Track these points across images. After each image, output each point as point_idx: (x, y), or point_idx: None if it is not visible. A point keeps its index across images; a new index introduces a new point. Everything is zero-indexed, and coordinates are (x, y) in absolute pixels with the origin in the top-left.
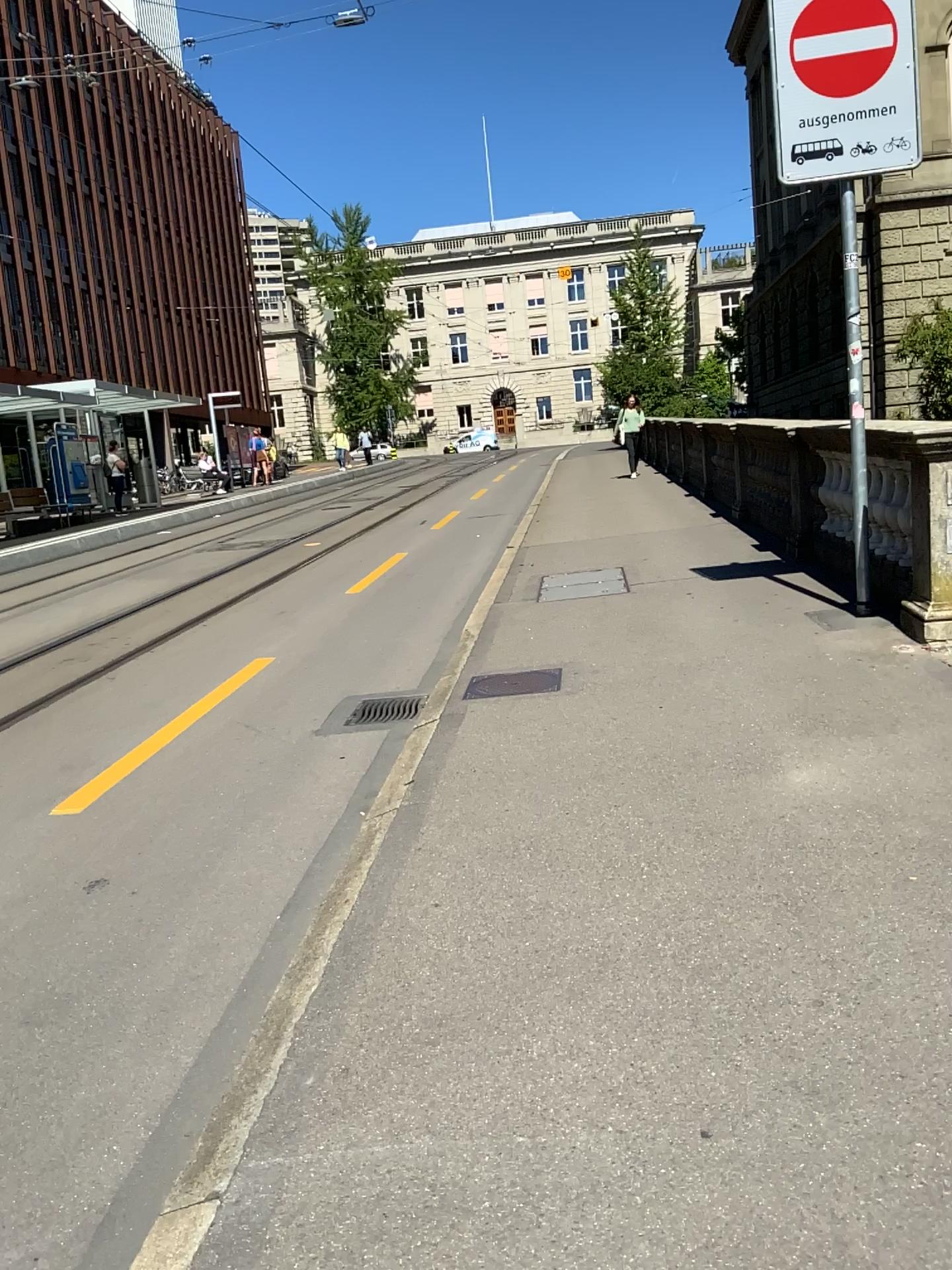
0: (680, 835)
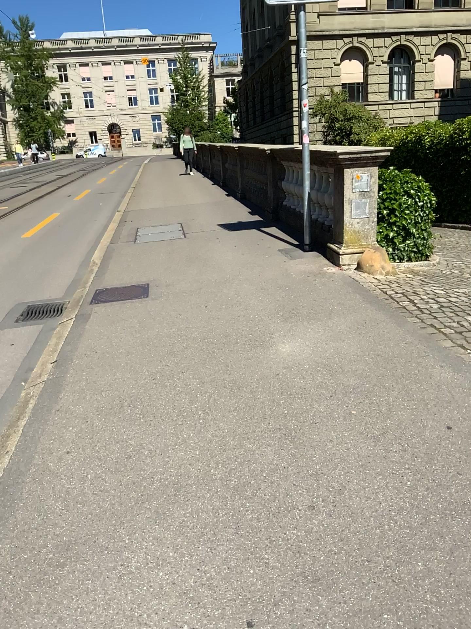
0: (220, 392)
